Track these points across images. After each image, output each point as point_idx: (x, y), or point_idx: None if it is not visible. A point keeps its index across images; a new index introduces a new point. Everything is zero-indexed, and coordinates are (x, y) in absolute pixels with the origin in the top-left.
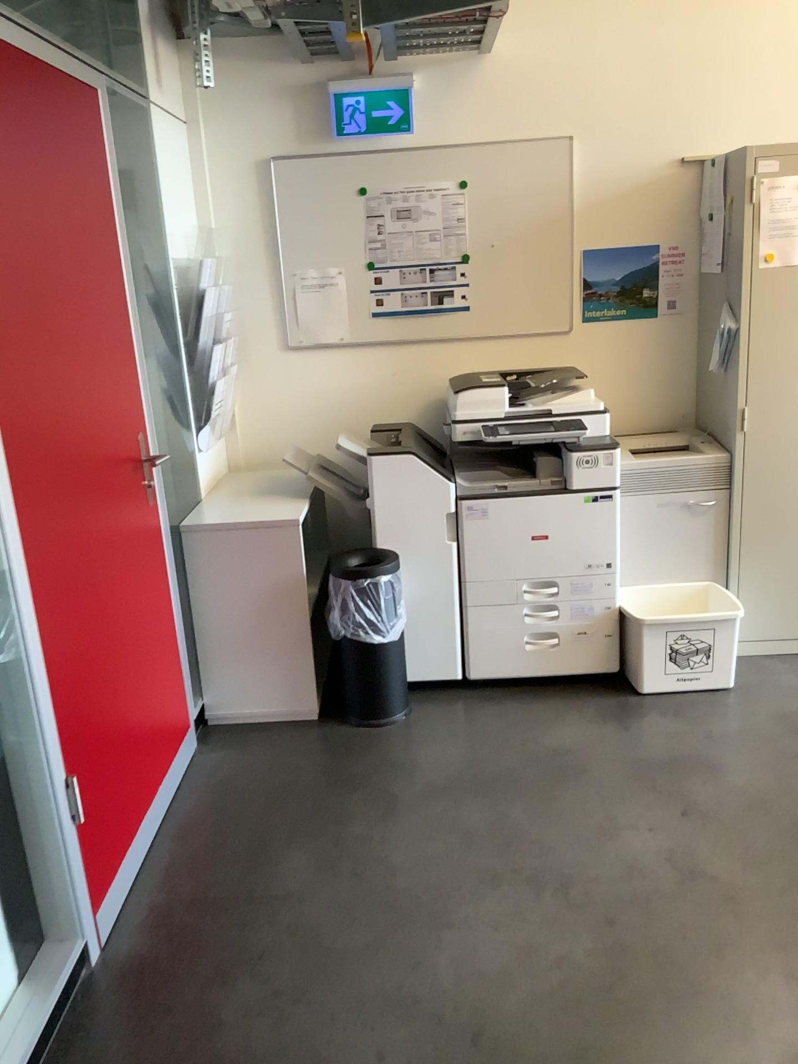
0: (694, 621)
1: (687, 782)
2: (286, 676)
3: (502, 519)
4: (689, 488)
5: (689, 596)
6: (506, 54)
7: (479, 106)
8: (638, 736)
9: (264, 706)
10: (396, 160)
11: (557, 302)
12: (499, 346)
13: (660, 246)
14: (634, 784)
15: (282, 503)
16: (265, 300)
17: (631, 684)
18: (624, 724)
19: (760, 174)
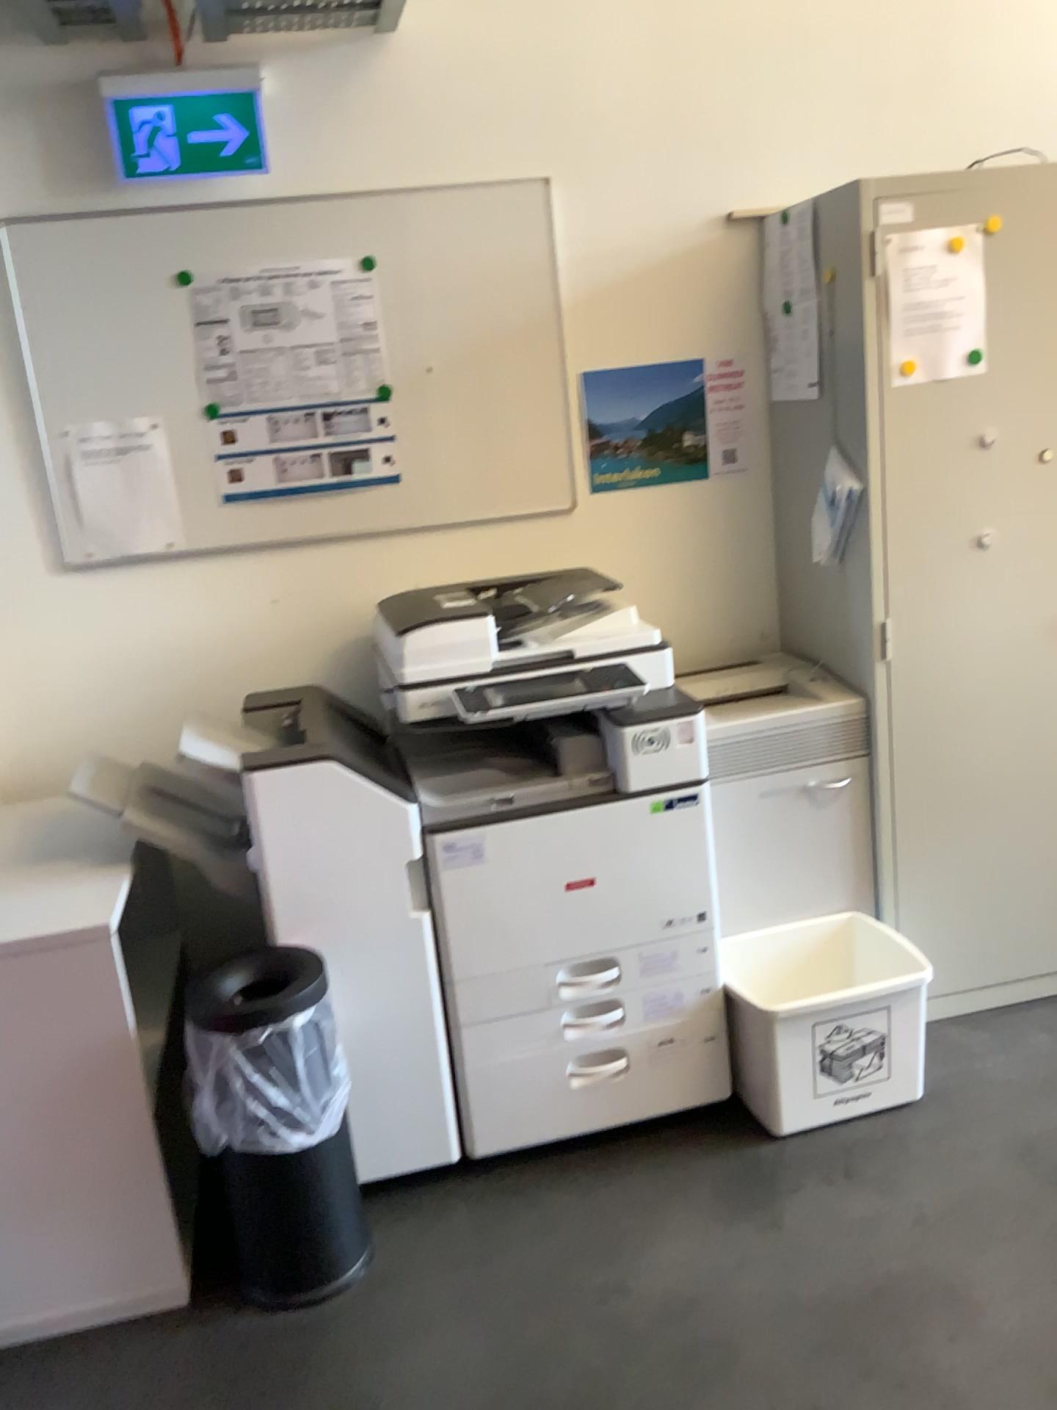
0: (854, 996)
1: (929, 1346)
2: (117, 1237)
3: (510, 862)
4: (808, 760)
5: (828, 943)
6: (422, 34)
7: (383, 126)
8: (804, 1242)
9: (77, 1303)
10: (242, 221)
11: (546, 458)
12: (454, 541)
13: (705, 359)
14: (836, 1369)
15: (77, 888)
16: (13, 486)
17: (759, 1121)
18: (770, 1213)
19: (883, 226)
